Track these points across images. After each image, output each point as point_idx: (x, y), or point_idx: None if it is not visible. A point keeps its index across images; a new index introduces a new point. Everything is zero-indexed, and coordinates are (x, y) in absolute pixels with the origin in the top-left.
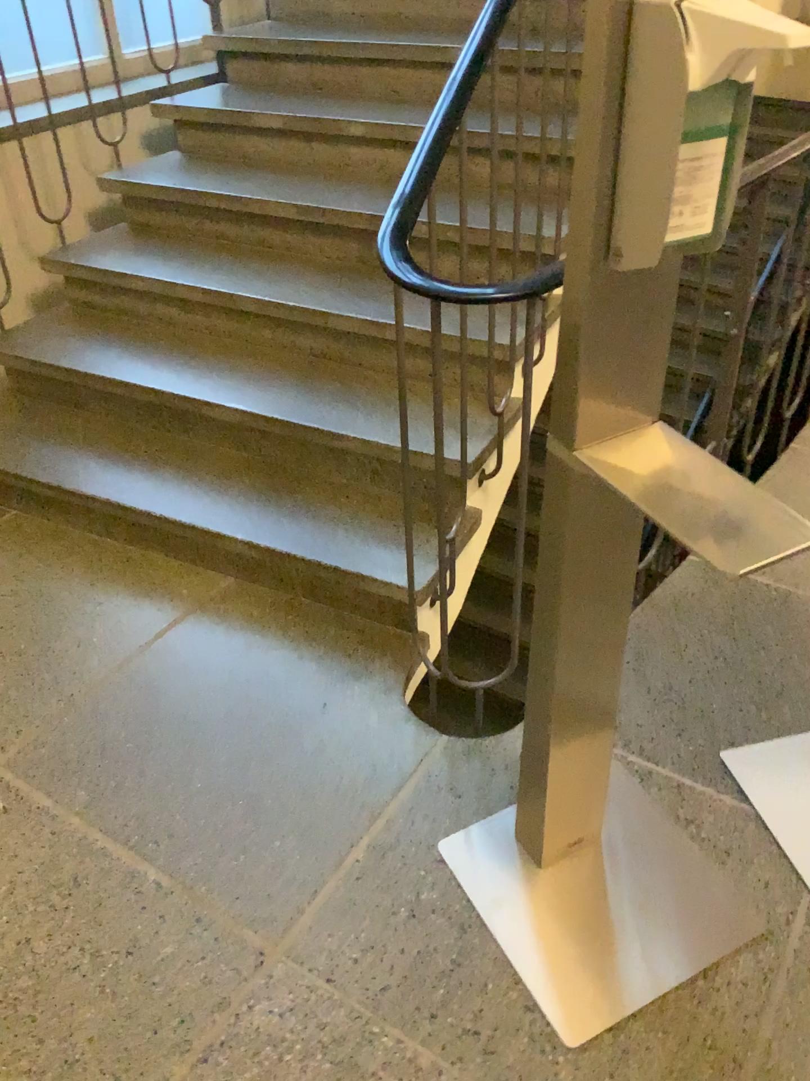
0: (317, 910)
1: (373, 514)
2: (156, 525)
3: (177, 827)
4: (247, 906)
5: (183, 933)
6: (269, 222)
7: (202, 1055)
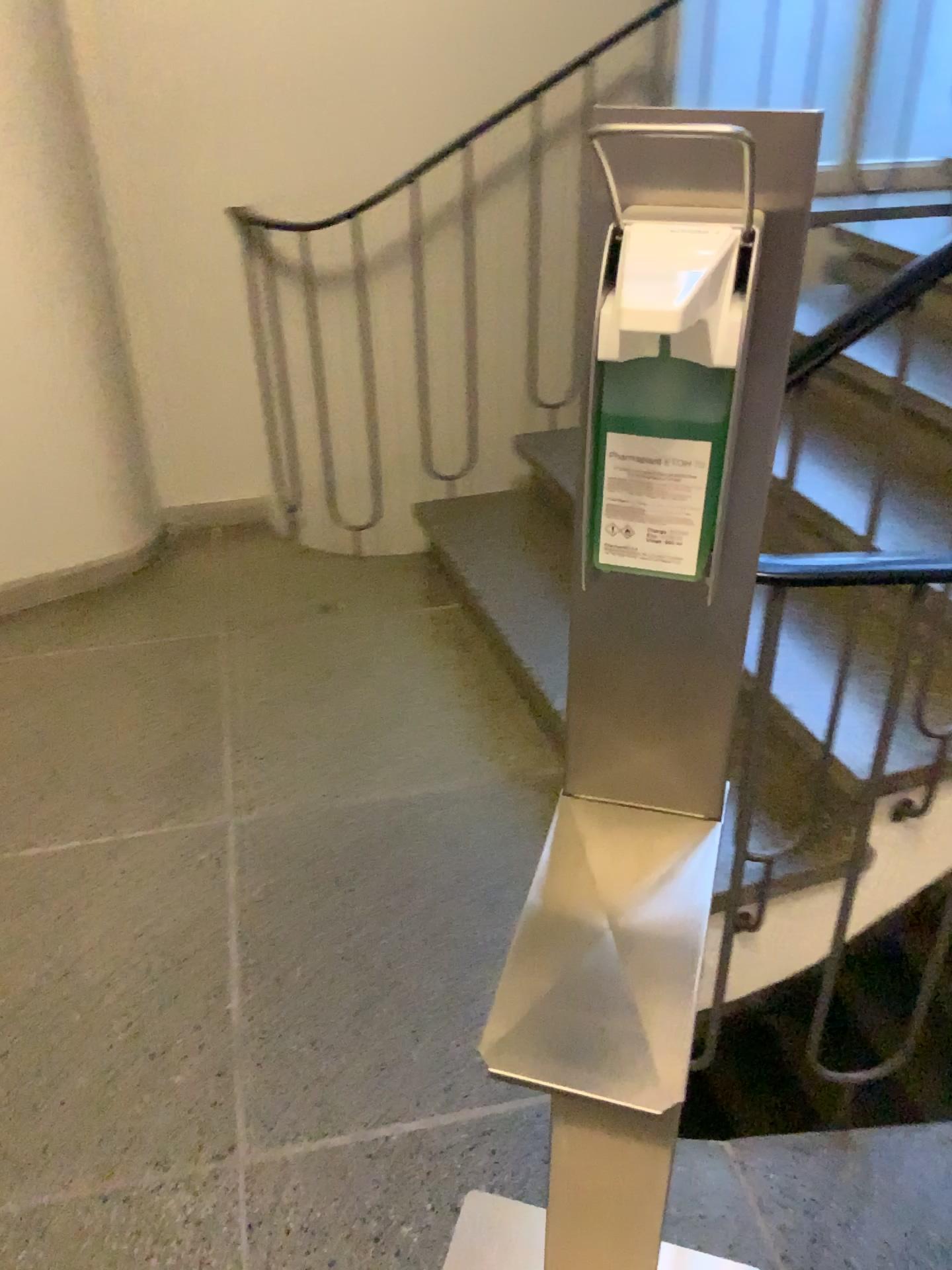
0: (308, 1154)
1: (737, 783)
2: (531, 678)
3: (289, 977)
4: (264, 1096)
5: (201, 1075)
6: (873, 393)
7: (106, 1194)
